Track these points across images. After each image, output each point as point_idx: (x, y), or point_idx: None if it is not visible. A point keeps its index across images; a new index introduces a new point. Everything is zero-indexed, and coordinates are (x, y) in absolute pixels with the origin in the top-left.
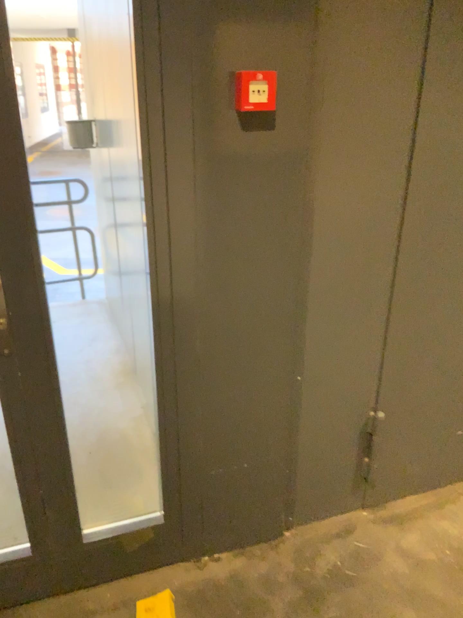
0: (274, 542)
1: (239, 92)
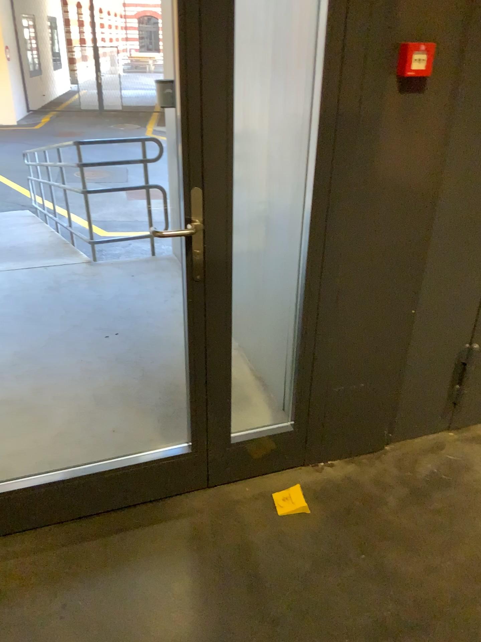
0: (377, 454)
1: (404, 62)
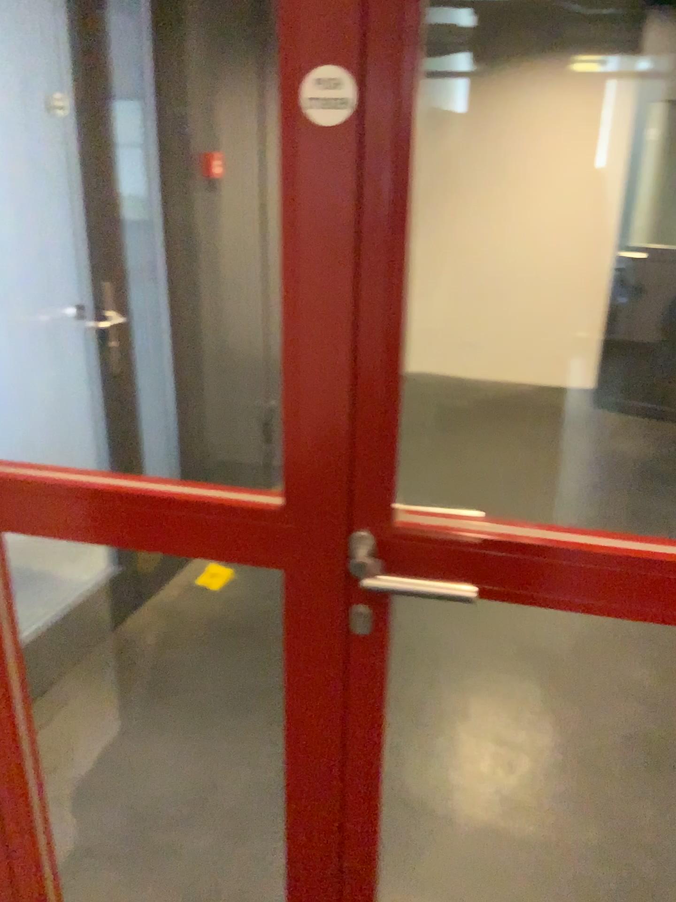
0: None
1: (206, 169)
